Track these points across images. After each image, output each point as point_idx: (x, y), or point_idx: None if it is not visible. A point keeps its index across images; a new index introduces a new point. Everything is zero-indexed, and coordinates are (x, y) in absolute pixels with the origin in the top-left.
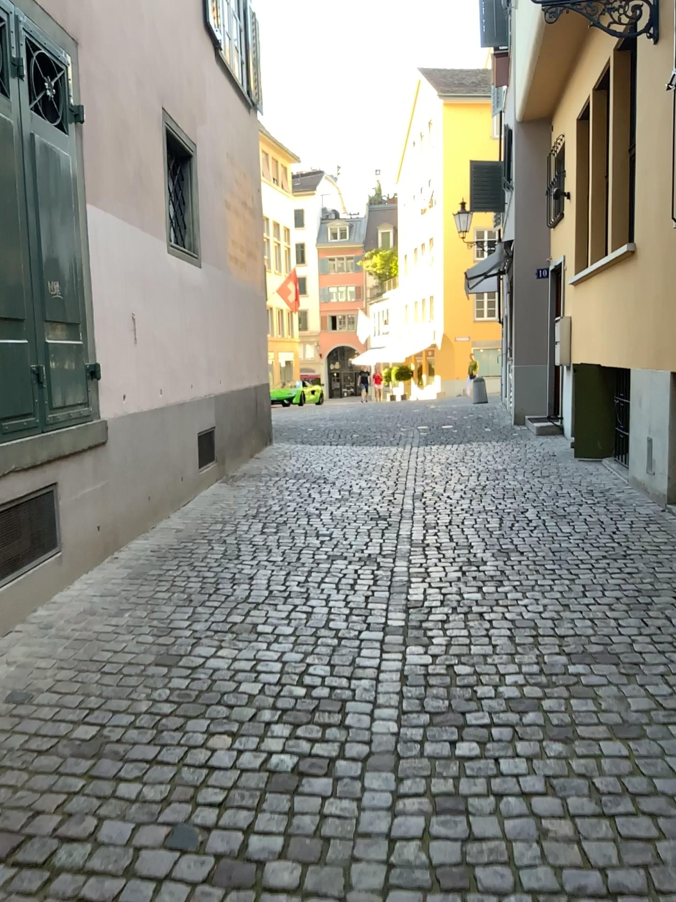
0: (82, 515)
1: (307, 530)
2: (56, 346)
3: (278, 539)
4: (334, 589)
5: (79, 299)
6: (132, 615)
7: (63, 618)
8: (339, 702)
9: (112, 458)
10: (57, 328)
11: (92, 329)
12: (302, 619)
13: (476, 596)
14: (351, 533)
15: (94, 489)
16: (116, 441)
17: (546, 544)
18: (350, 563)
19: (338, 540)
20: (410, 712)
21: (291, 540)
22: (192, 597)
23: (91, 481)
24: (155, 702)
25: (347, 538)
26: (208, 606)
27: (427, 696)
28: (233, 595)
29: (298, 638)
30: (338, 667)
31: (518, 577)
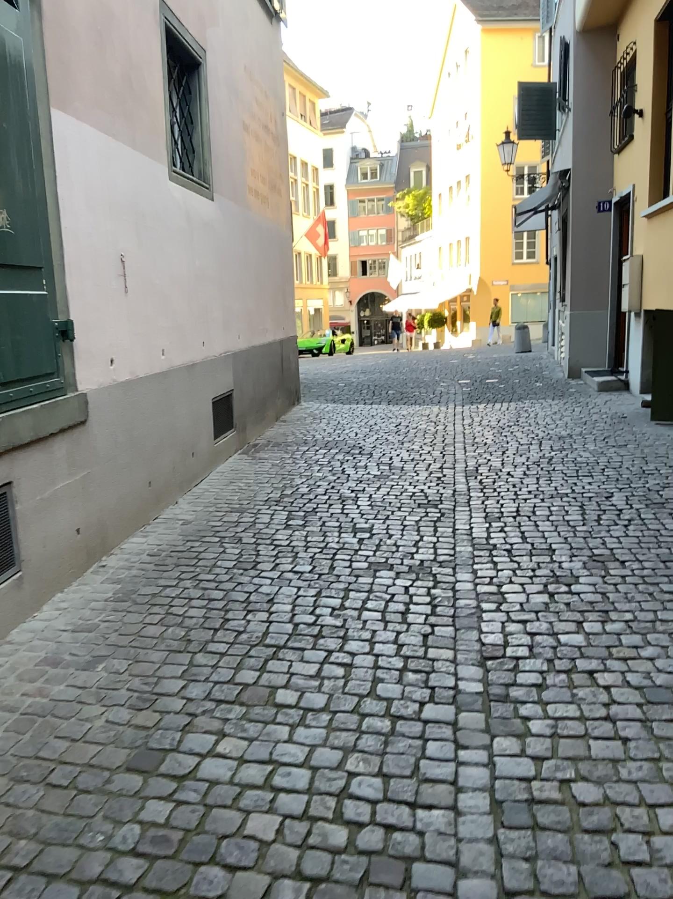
0: (51, 520)
1: (342, 524)
2: (3, 298)
3: (306, 536)
4: (381, 620)
5: (40, 234)
6: (109, 666)
7: (16, 672)
8: (400, 861)
9: (95, 441)
10: (4, 273)
11: (63, 275)
12: (339, 676)
13: (574, 638)
14: (396, 529)
15: (68, 484)
16: (100, 418)
17: (651, 551)
18: (398, 575)
19: (381, 539)
20: (518, 892)
21: (322, 538)
22: (193, 634)
23: (65, 474)
24: (115, 854)
25: (392, 535)
26: (212, 652)
27: (538, 851)
28: (247, 631)
29: (334, 714)
30: (394, 778)
31: (626, 604)
